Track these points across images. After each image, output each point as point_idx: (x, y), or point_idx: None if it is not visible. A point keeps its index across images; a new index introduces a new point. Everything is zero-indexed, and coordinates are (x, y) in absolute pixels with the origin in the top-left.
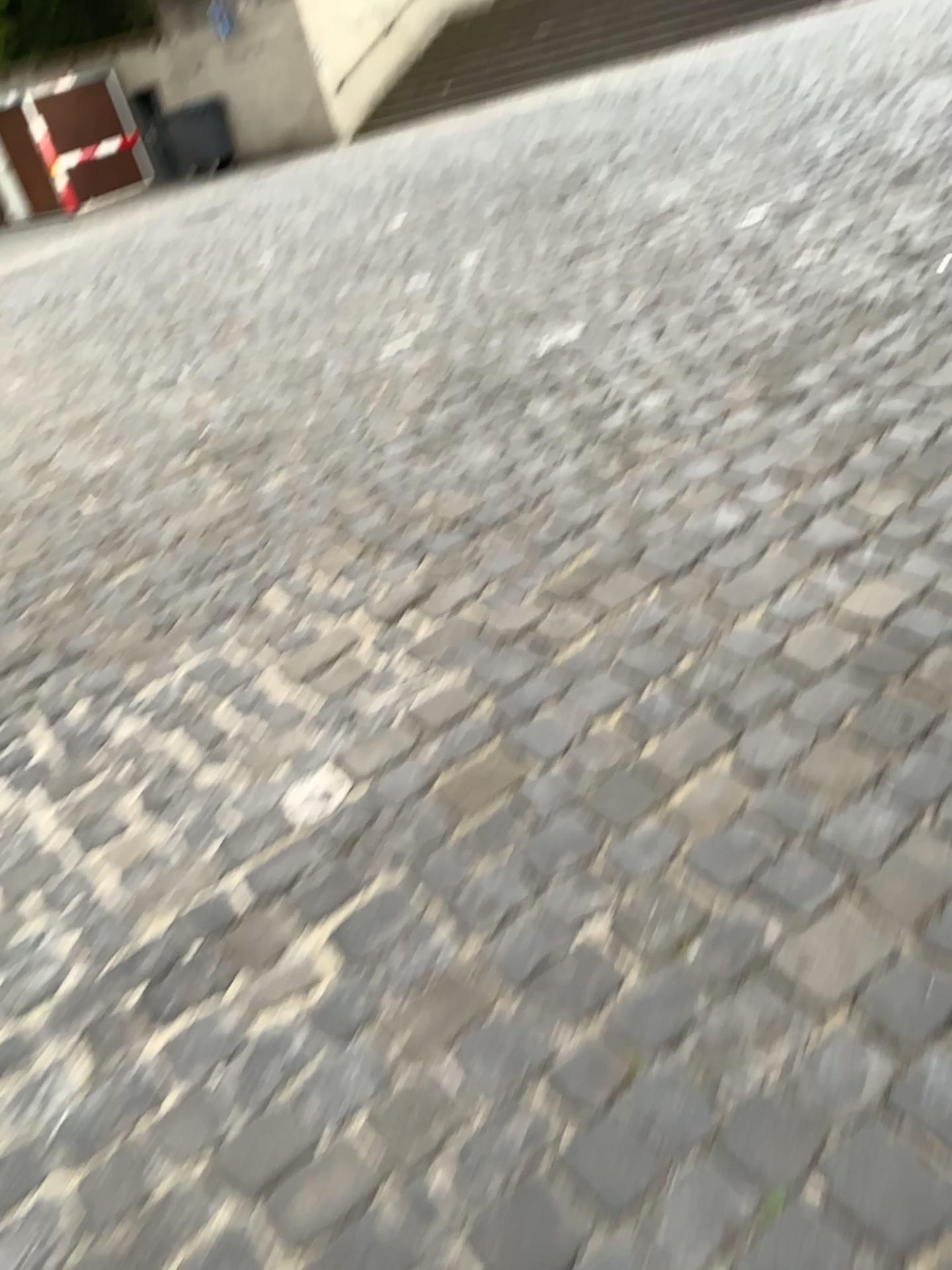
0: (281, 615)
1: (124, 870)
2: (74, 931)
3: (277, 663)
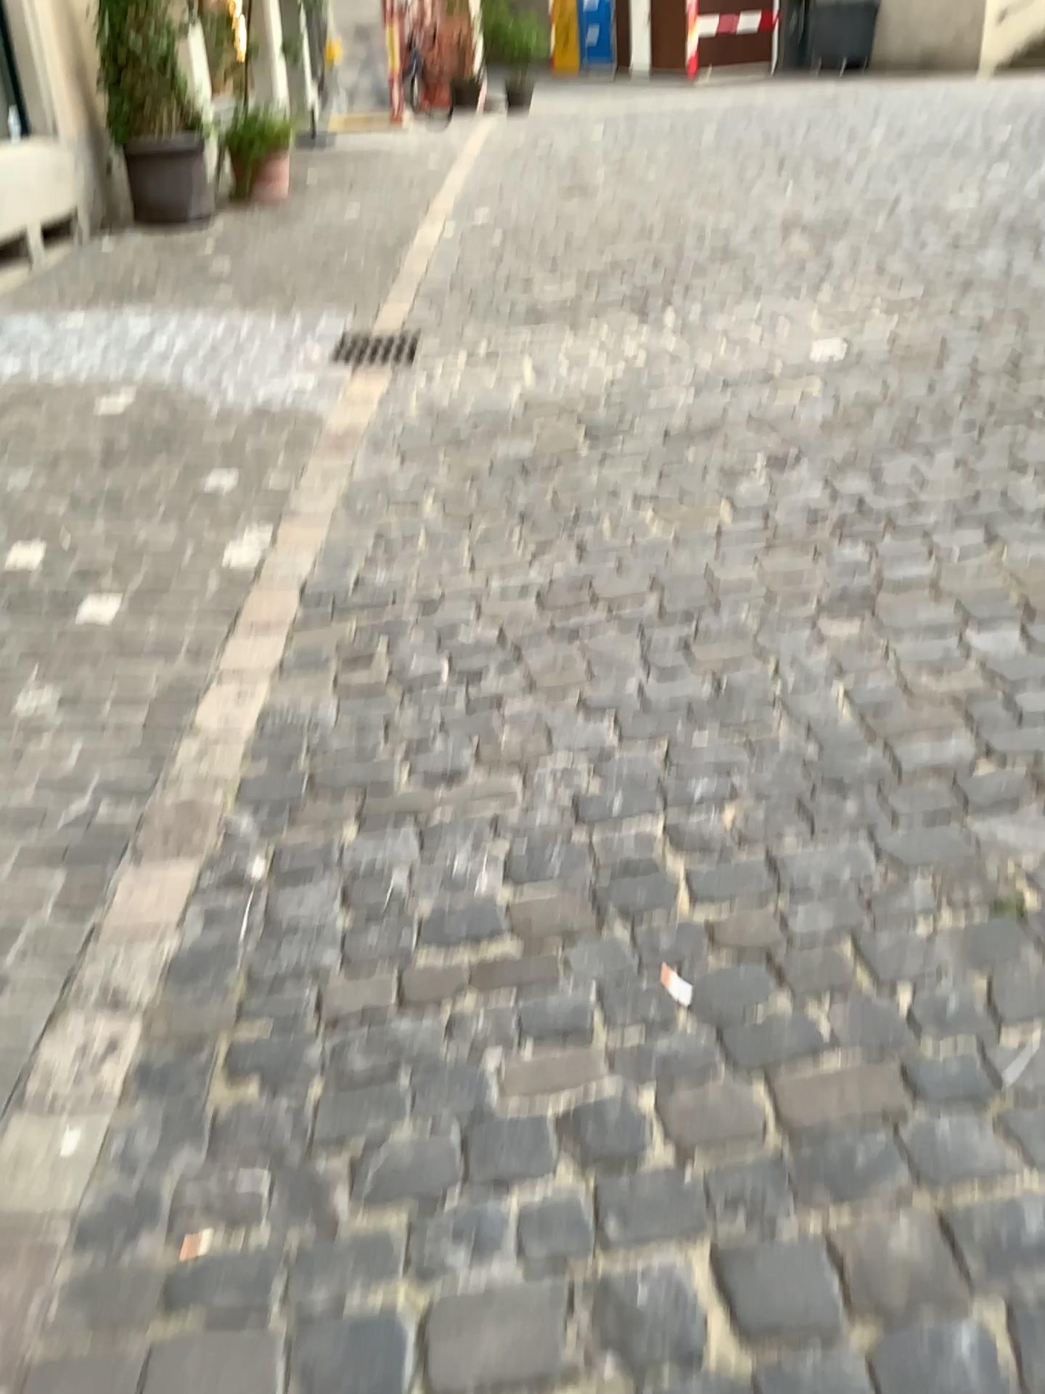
0: (826, 301)
1: (715, 360)
2: (687, 371)
3: (818, 316)
